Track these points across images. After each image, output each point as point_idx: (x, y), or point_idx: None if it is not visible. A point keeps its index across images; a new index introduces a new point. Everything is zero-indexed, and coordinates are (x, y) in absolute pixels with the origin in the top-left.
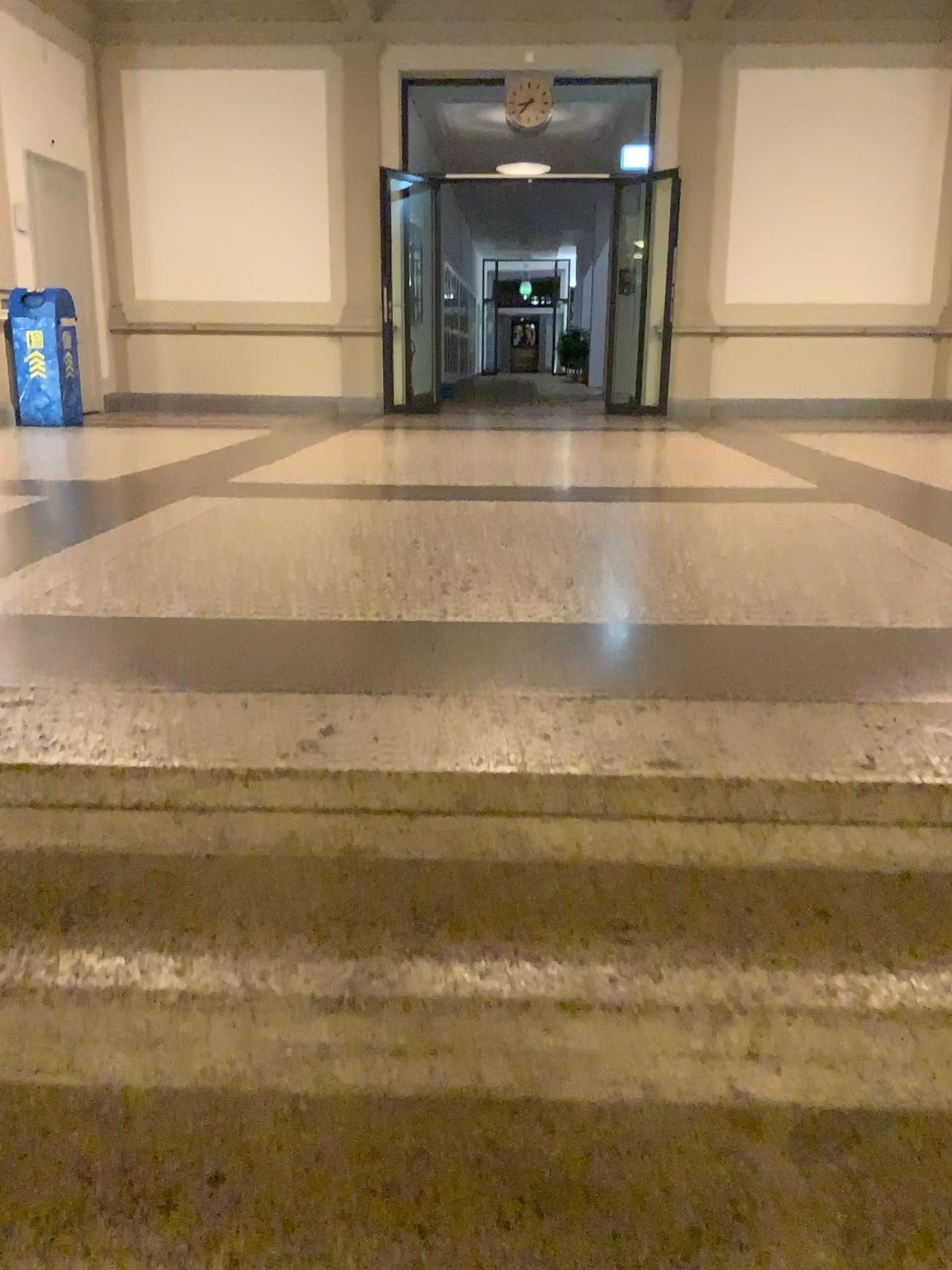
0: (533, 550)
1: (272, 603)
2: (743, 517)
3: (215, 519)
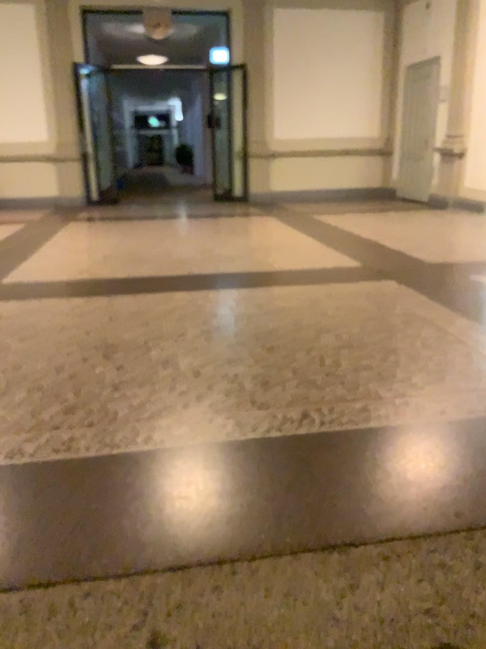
0: (226, 350)
1: (64, 438)
2: (337, 302)
3: (2, 331)
